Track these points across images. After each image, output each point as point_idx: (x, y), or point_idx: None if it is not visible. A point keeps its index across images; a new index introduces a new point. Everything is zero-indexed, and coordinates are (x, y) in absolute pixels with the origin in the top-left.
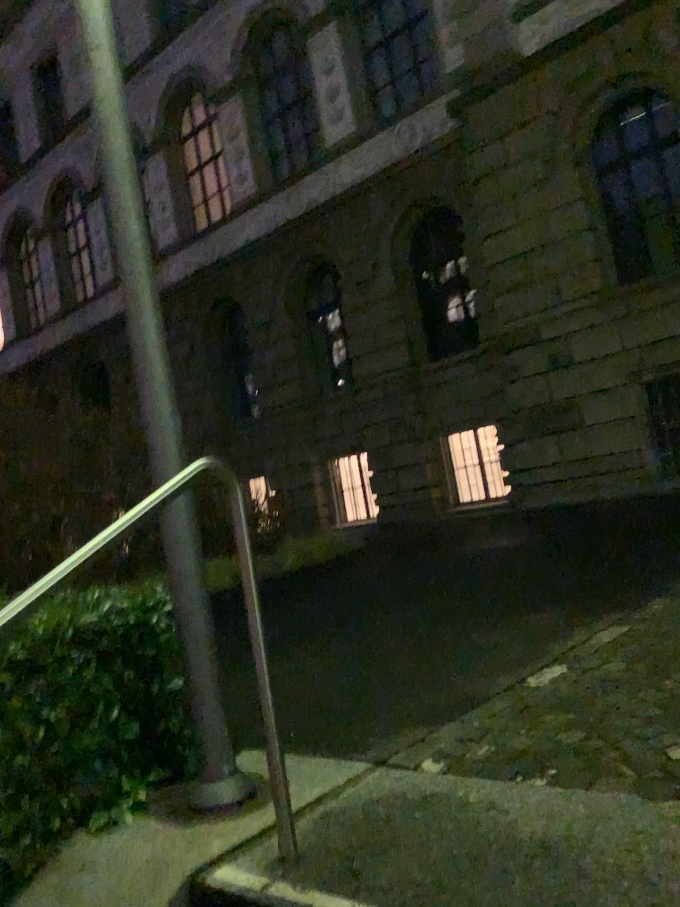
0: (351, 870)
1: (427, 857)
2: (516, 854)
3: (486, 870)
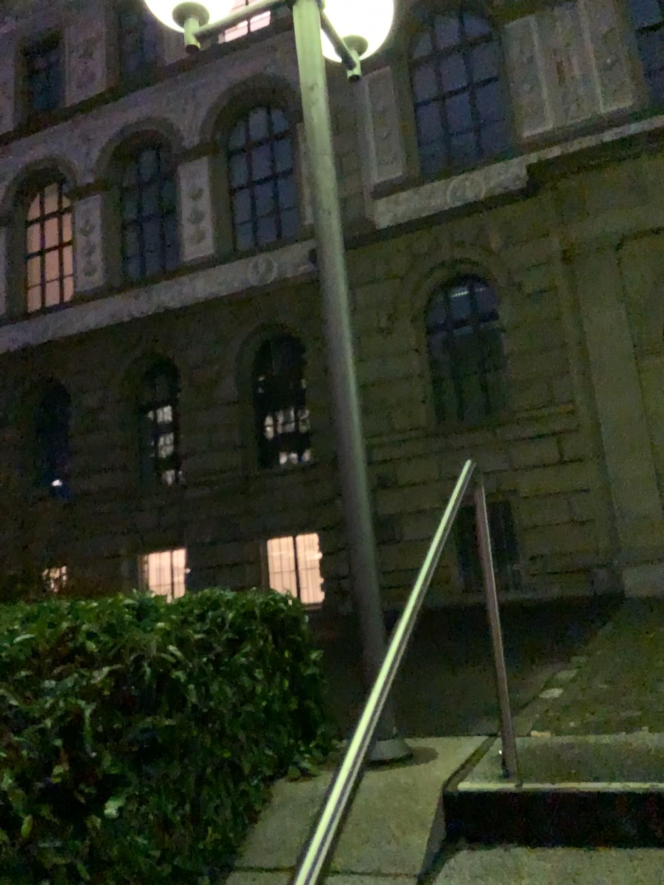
0: (547, 765)
1: (596, 756)
2: (658, 749)
3: (647, 757)
